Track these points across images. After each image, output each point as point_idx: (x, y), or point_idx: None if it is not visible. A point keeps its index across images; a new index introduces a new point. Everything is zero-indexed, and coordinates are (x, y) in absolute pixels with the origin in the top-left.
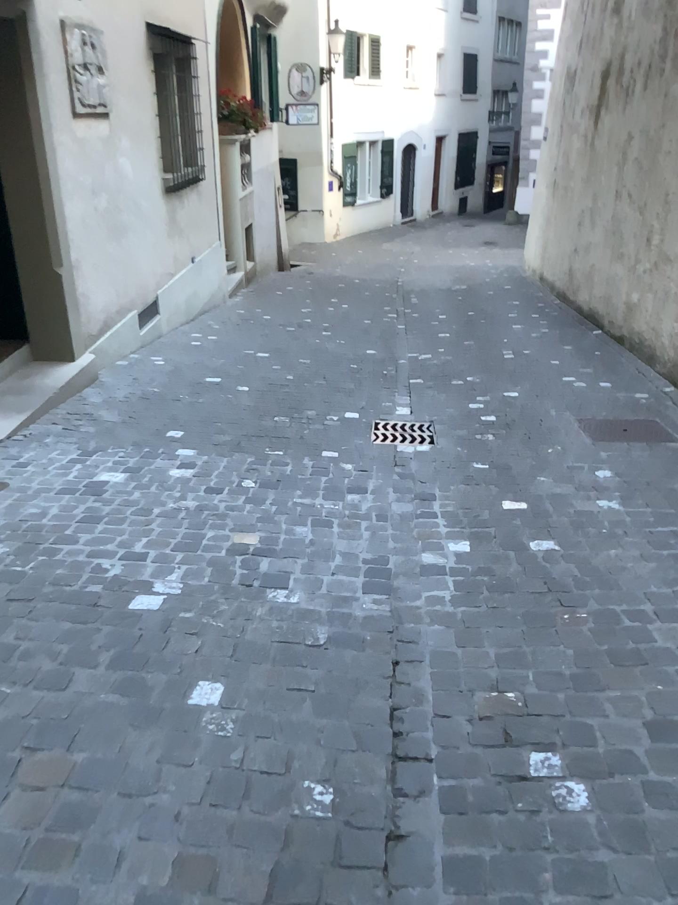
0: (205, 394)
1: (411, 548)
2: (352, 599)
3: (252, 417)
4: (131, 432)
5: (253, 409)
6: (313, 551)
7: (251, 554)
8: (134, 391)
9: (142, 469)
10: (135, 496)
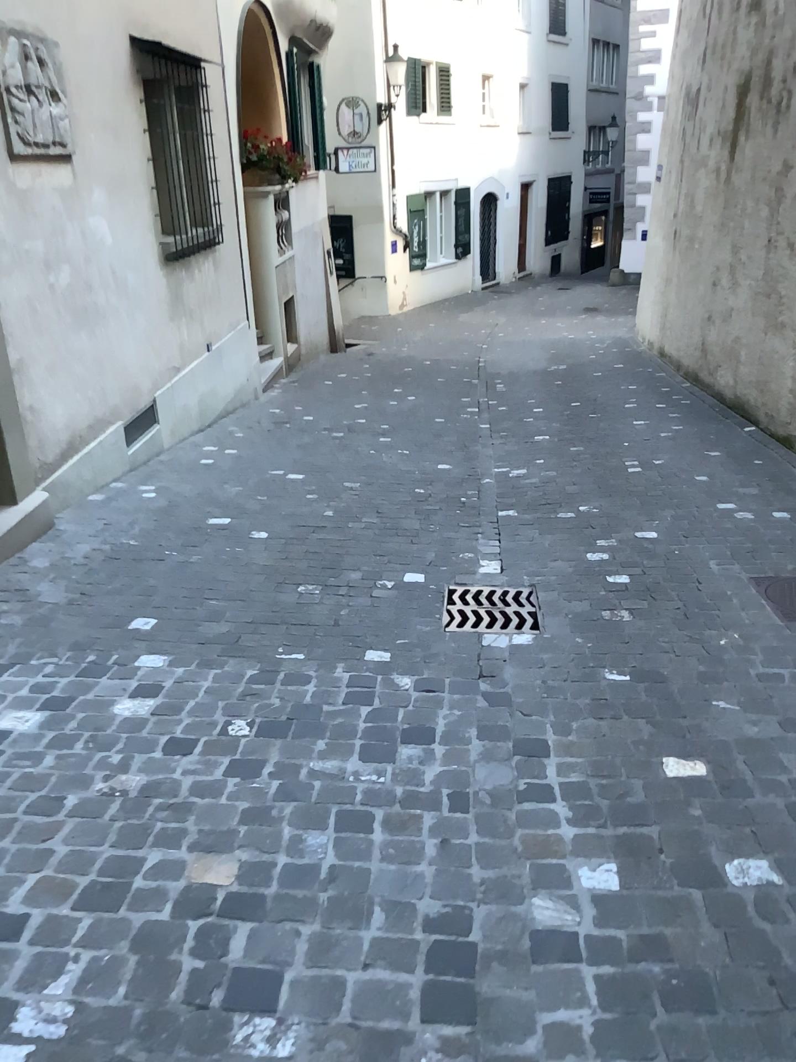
0: (200, 550)
1: (512, 883)
2: (400, 1036)
3: (264, 590)
4: (74, 625)
5: (268, 576)
6: (332, 899)
7: (220, 907)
8: (98, 548)
9: (71, 706)
10: (45, 766)
